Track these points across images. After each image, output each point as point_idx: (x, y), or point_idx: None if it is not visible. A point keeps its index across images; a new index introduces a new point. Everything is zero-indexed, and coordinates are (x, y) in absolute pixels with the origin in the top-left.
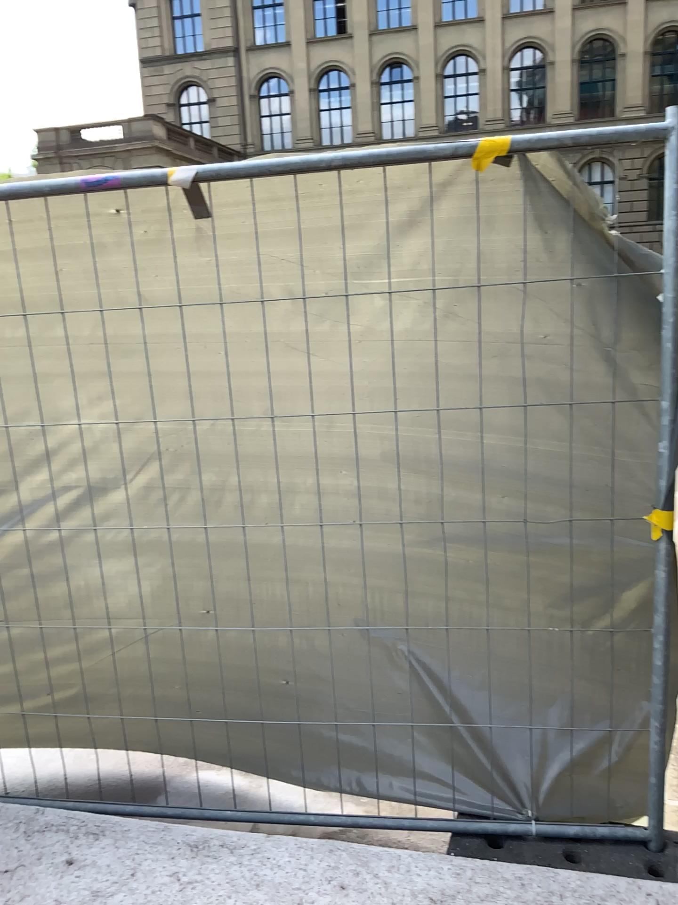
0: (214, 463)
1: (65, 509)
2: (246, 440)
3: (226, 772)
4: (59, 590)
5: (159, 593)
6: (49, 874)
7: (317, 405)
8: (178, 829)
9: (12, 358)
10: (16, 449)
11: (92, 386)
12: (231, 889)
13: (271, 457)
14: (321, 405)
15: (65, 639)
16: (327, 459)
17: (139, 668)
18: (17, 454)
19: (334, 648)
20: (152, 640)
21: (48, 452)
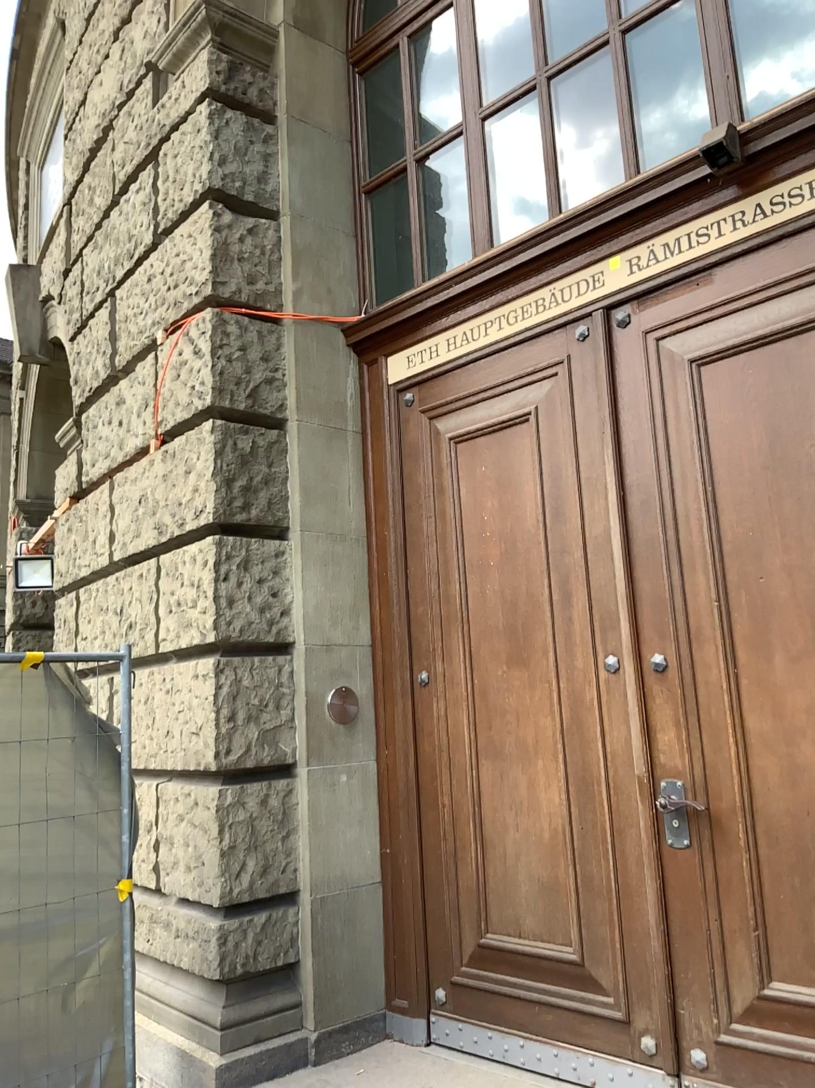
0: None
1: None
2: None
3: None
4: None
5: None
6: None
7: None
8: None
9: None
10: None
11: None
12: None
13: None
14: None
15: None
16: None
17: None
18: None
19: None
20: None
21: None
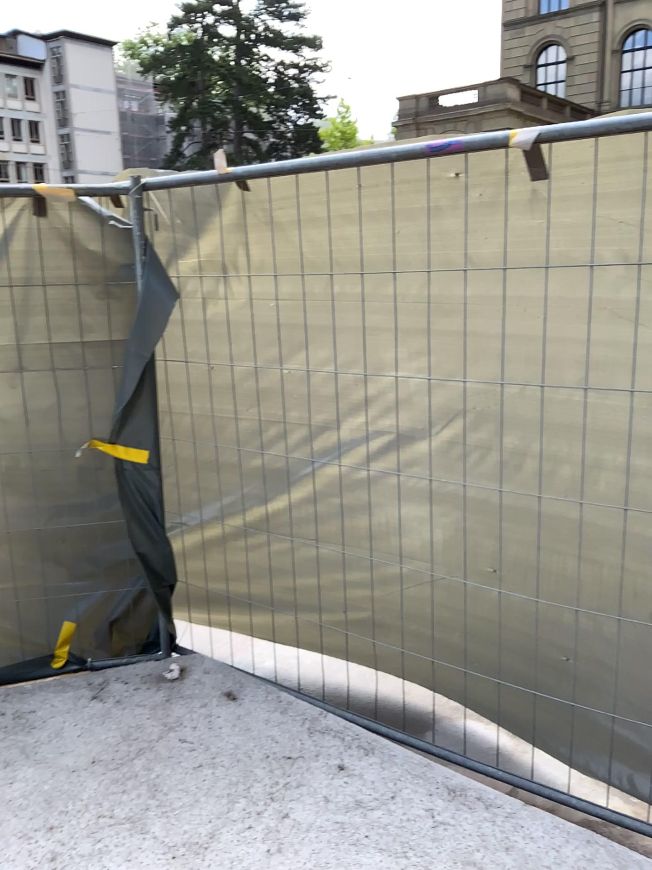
0: (521, 428)
1: (379, 450)
2: (558, 408)
3: (492, 728)
4: (365, 522)
5: (452, 543)
6: (324, 769)
7: (640, 381)
8: (439, 766)
9: (351, 310)
10: (344, 392)
11: (415, 341)
12: (480, 841)
13: (581, 430)
14: (645, 382)
15: (364, 567)
16: (643, 440)
17: (425, 609)
18: (345, 396)
19: (622, 636)
20: (440, 585)
21: (370, 398)
